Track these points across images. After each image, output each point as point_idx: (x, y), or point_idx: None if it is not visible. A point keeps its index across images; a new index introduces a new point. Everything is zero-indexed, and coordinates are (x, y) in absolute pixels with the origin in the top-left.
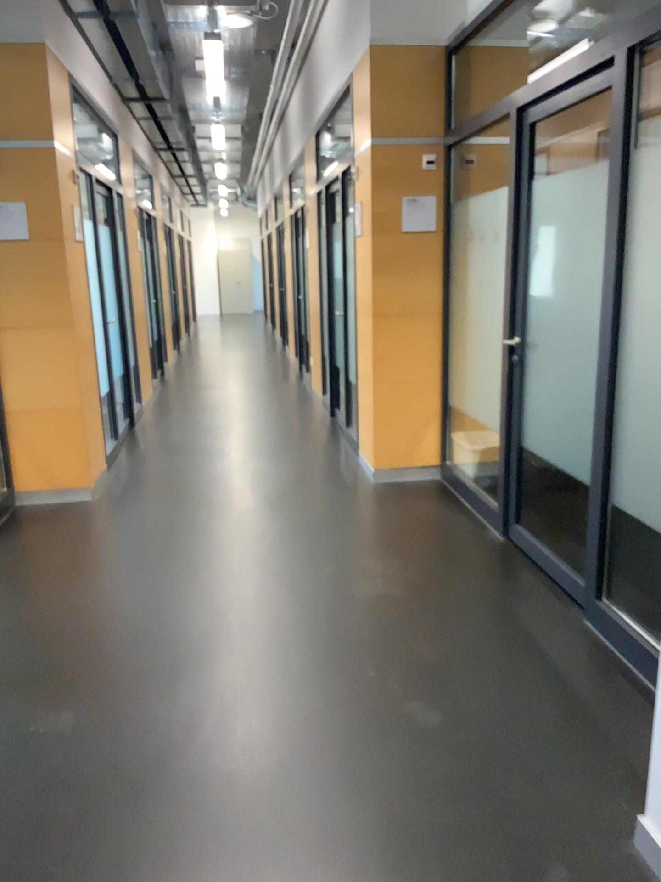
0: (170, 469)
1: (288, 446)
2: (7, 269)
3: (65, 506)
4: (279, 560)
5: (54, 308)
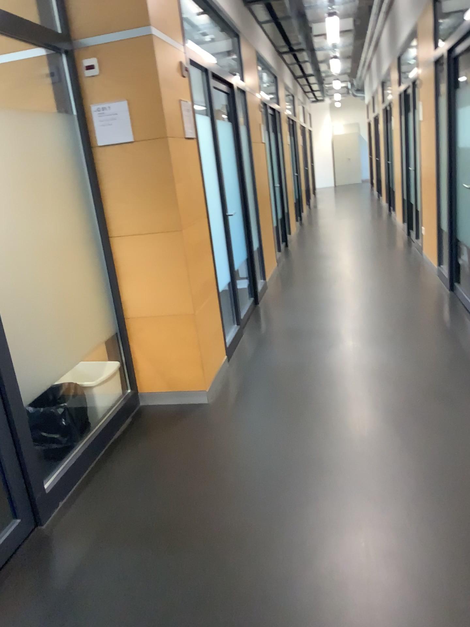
0: (287, 363)
1: (410, 334)
2: (113, 173)
3: (181, 411)
4: (424, 551)
5: (162, 211)
